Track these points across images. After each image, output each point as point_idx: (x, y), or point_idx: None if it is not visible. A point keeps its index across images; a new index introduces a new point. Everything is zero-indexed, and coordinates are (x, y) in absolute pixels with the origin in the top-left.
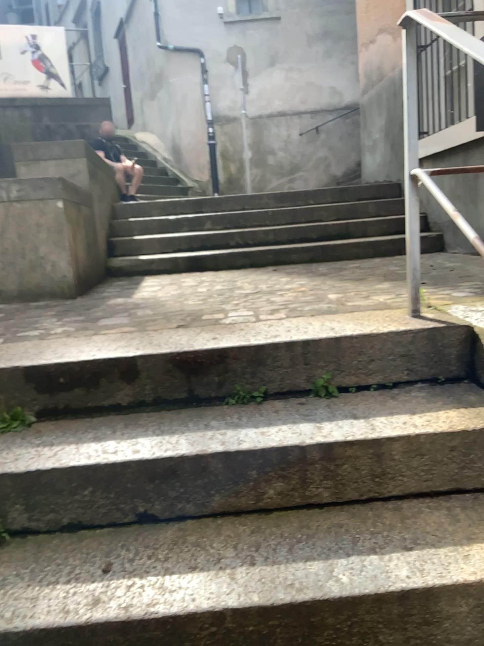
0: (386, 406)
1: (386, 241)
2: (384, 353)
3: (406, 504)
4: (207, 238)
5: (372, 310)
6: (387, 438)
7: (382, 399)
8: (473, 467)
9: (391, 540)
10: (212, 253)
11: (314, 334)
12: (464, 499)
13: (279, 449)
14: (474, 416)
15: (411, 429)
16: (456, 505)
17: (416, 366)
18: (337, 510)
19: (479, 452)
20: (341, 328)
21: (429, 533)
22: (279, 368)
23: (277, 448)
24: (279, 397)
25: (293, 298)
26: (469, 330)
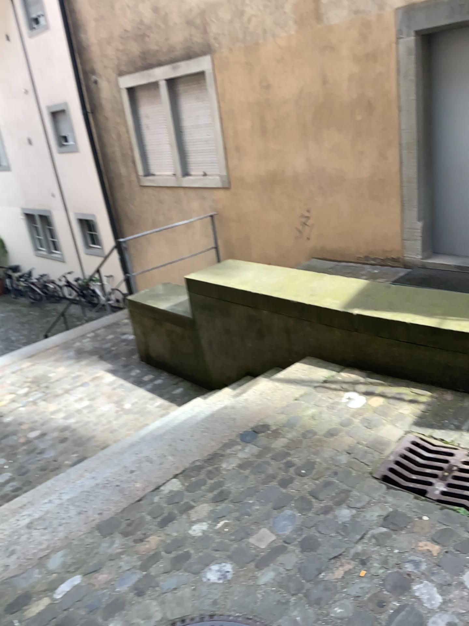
0: None
1: None
2: None
3: None
4: None
5: None
6: None
7: None
8: None
9: None
10: None
11: None
12: None
13: None
14: None
15: None
16: None
17: None
18: None
19: None
20: None
21: None
22: None
23: None
24: None
25: None
26: None
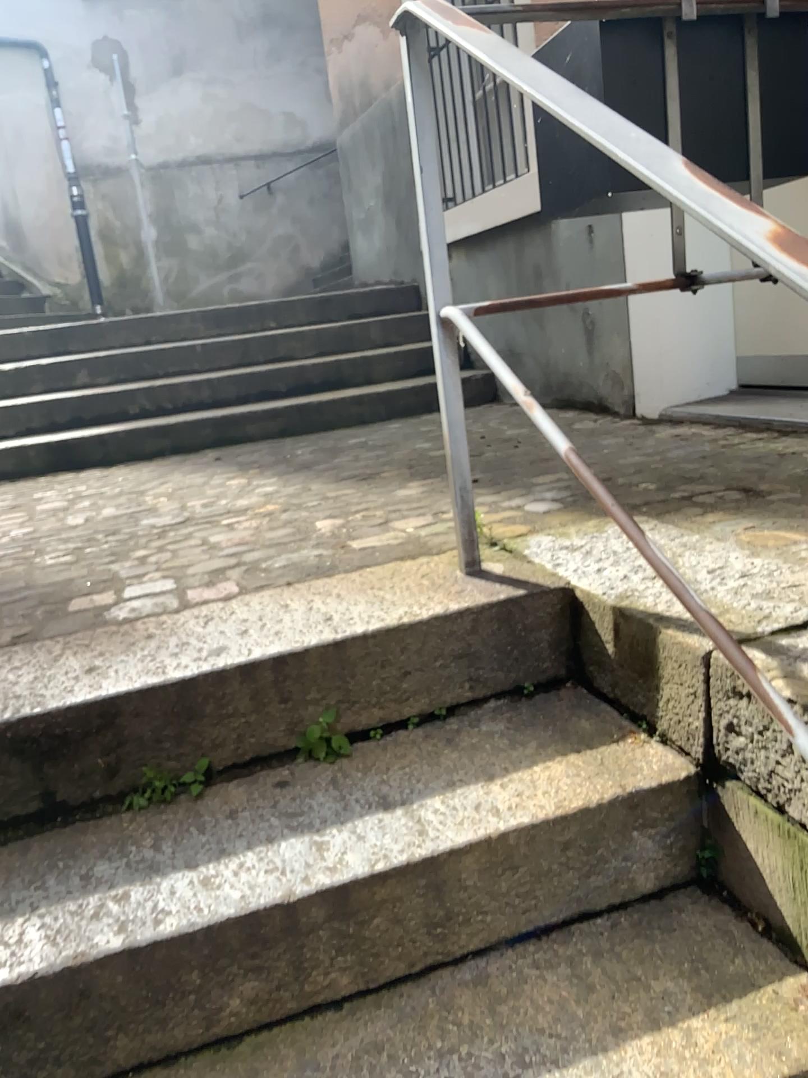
0: (440, 768)
1: (406, 390)
2: (425, 658)
3: (495, 967)
4: (85, 405)
5: (396, 564)
6: (449, 852)
7: (430, 750)
8: (604, 868)
9: (477, 1070)
10: (96, 432)
11: (293, 642)
12: (594, 930)
13: (243, 915)
14: (597, 777)
15: (490, 822)
16: (583, 949)
17: (484, 673)
18: (369, 1008)
19: (612, 842)
20: (342, 621)
21: (545, 1032)
22: (231, 717)
23: (238, 916)
24: (236, 774)
25: (249, 539)
26: (569, 596)
